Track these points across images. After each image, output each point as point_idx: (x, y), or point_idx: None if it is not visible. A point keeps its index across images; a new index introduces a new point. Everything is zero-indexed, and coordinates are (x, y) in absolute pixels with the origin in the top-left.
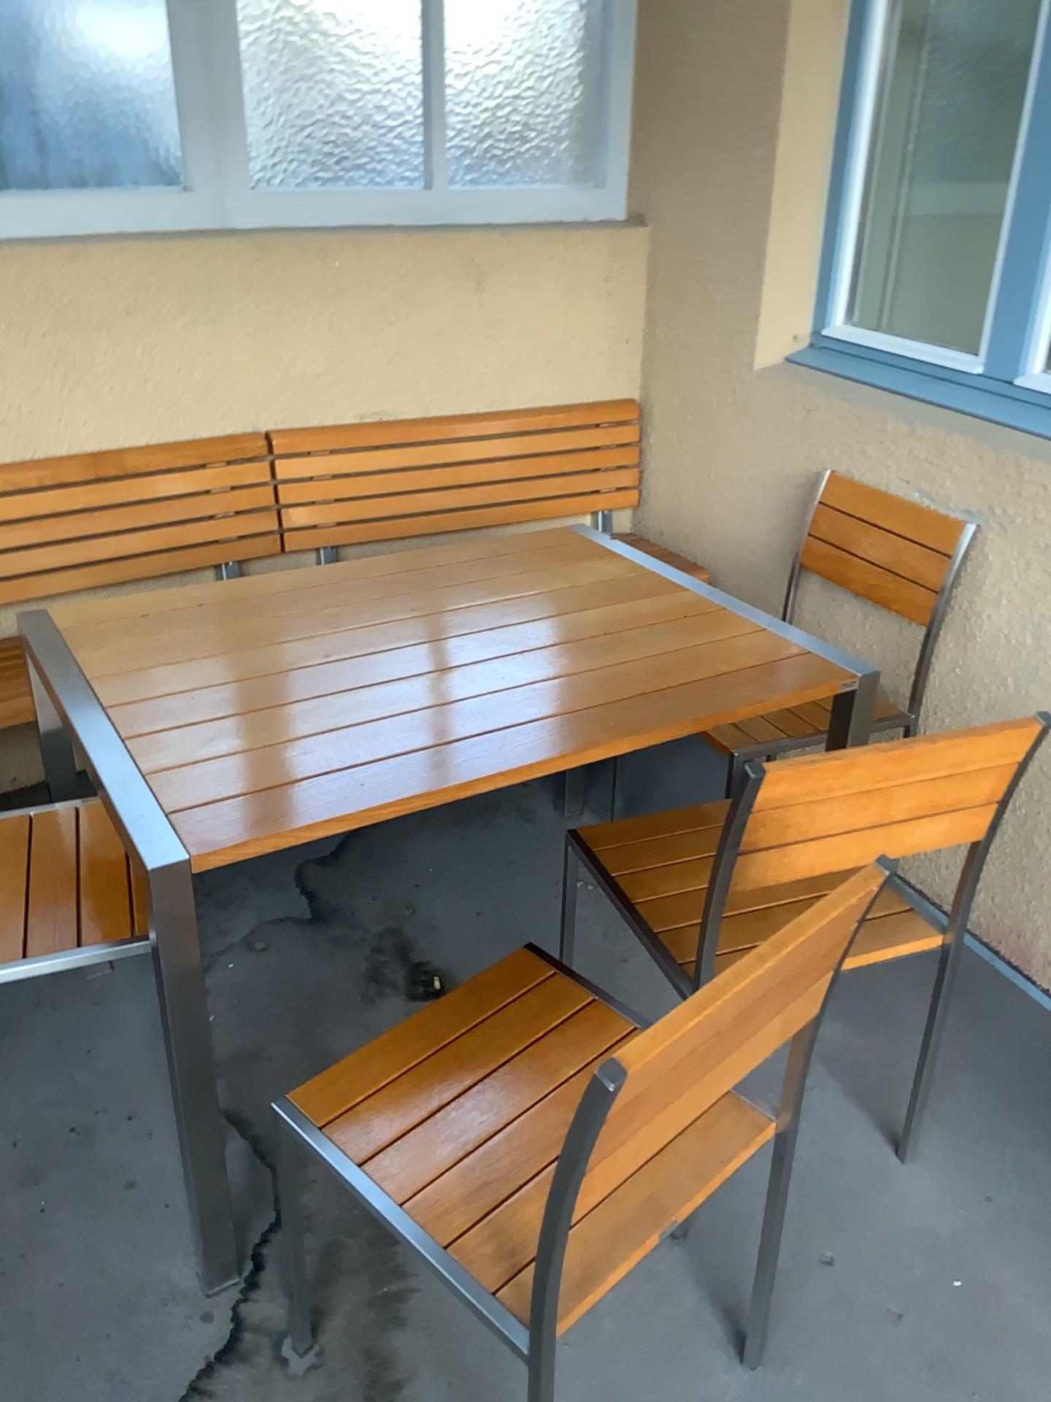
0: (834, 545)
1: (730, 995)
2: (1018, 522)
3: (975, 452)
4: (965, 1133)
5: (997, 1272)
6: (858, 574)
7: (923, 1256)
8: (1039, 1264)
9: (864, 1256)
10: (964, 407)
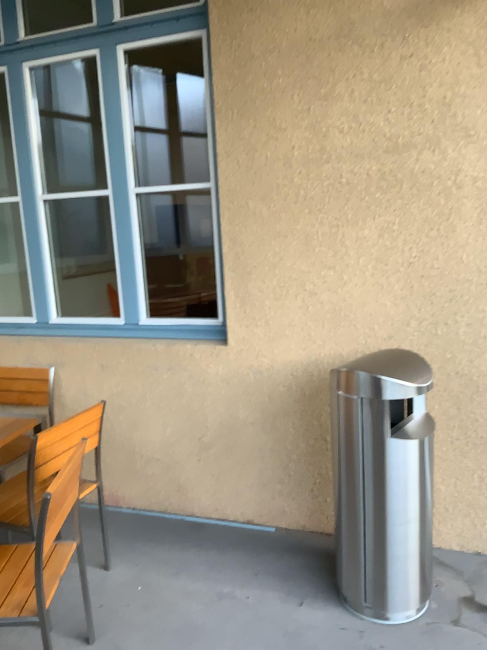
0: (4, 391)
1: (63, 478)
2: (67, 362)
3: (45, 345)
4: (123, 553)
5: (148, 578)
6: (16, 397)
7: (127, 587)
8: (158, 570)
9: (110, 598)
10: (36, 333)
